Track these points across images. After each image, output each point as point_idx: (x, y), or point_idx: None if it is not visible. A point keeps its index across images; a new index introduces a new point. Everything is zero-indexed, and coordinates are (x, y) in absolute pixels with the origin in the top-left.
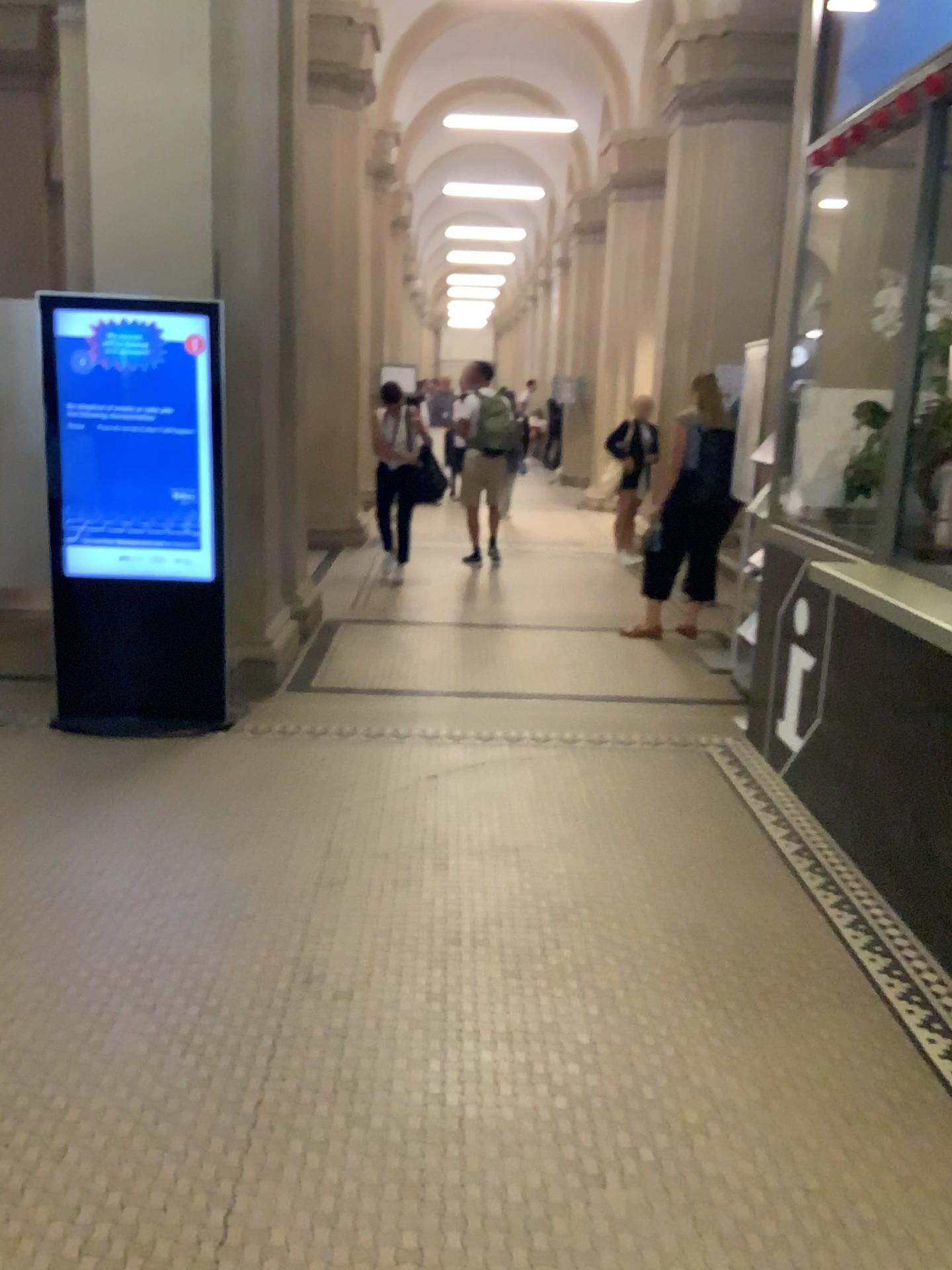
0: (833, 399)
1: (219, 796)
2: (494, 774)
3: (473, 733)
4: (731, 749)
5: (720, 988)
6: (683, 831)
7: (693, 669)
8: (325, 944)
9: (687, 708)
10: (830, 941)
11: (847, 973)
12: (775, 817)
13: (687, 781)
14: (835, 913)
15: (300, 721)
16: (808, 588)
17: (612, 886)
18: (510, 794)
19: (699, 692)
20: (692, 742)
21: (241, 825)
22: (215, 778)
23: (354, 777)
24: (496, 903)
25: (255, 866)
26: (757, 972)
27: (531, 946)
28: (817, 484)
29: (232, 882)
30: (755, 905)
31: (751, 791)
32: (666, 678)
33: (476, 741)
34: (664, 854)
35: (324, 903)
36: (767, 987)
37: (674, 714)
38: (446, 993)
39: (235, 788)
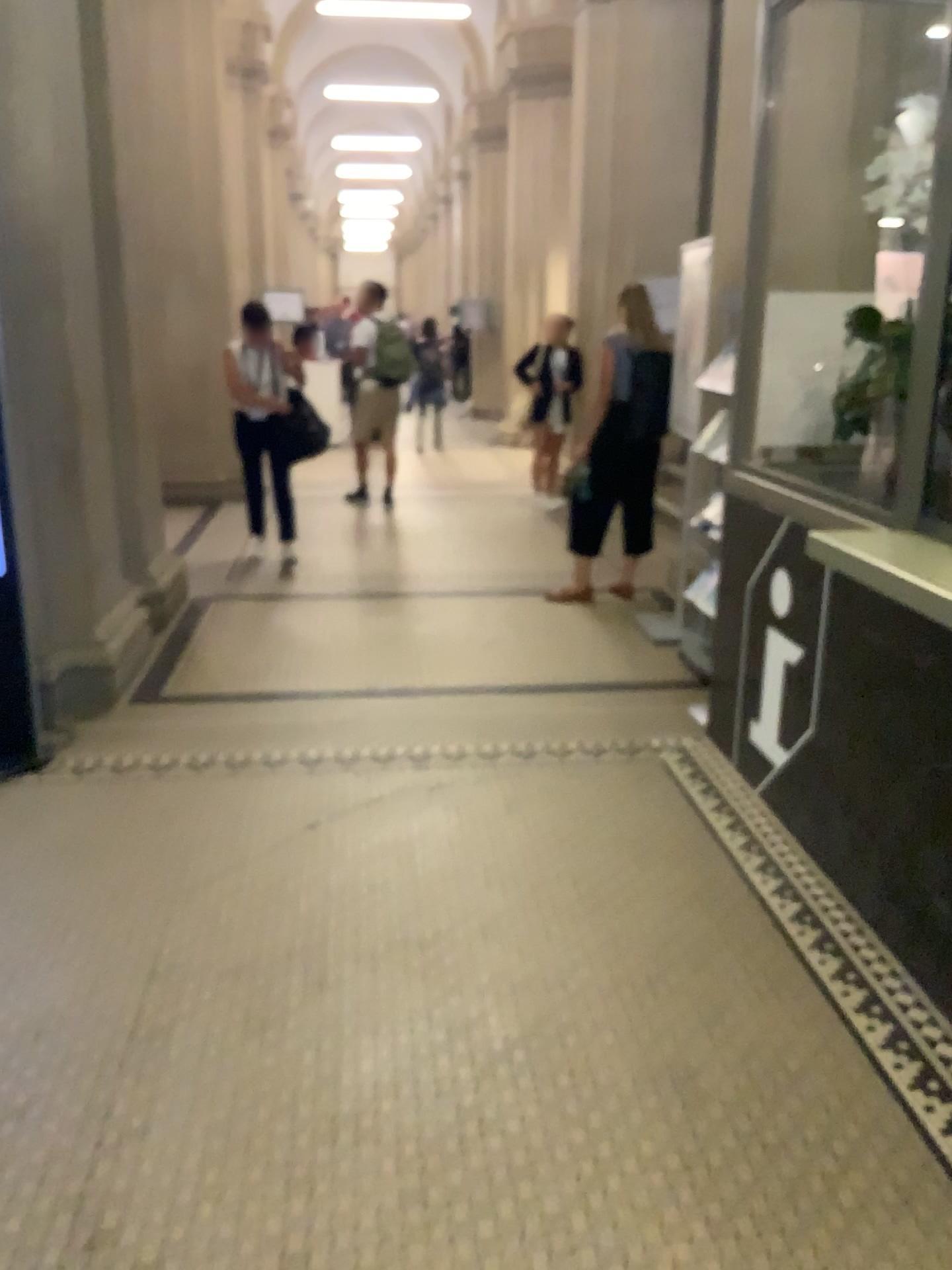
0: (805, 307)
1: (14, 880)
2: (392, 815)
3: (366, 752)
4: (689, 755)
5: (722, 1193)
6: (641, 892)
7: (631, 642)
8: (130, 1158)
9: (629, 698)
10: (862, 1078)
11: (898, 1143)
12: (756, 858)
13: (639, 808)
14: (862, 1026)
15: (143, 749)
16: (787, 558)
17: (553, 998)
18: (412, 847)
19: (642, 674)
20: (640, 747)
21: (37, 930)
22: (16, 848)
23: (205, 833)
24: (391, 1048)
25: (45, 1007)
26: (772, 1154)
27: (440, 1129)
28: (786, 418)
29: (6, 1040)
30: (751, 1018)
31: (720, 818)
32: (601, 657)
33: (369, 763)
34: (620, 934)
35: (138, 1072)
36: (790, 1185)
37: (614, 708)
38: (309, 1248)
39: (38, 866)
